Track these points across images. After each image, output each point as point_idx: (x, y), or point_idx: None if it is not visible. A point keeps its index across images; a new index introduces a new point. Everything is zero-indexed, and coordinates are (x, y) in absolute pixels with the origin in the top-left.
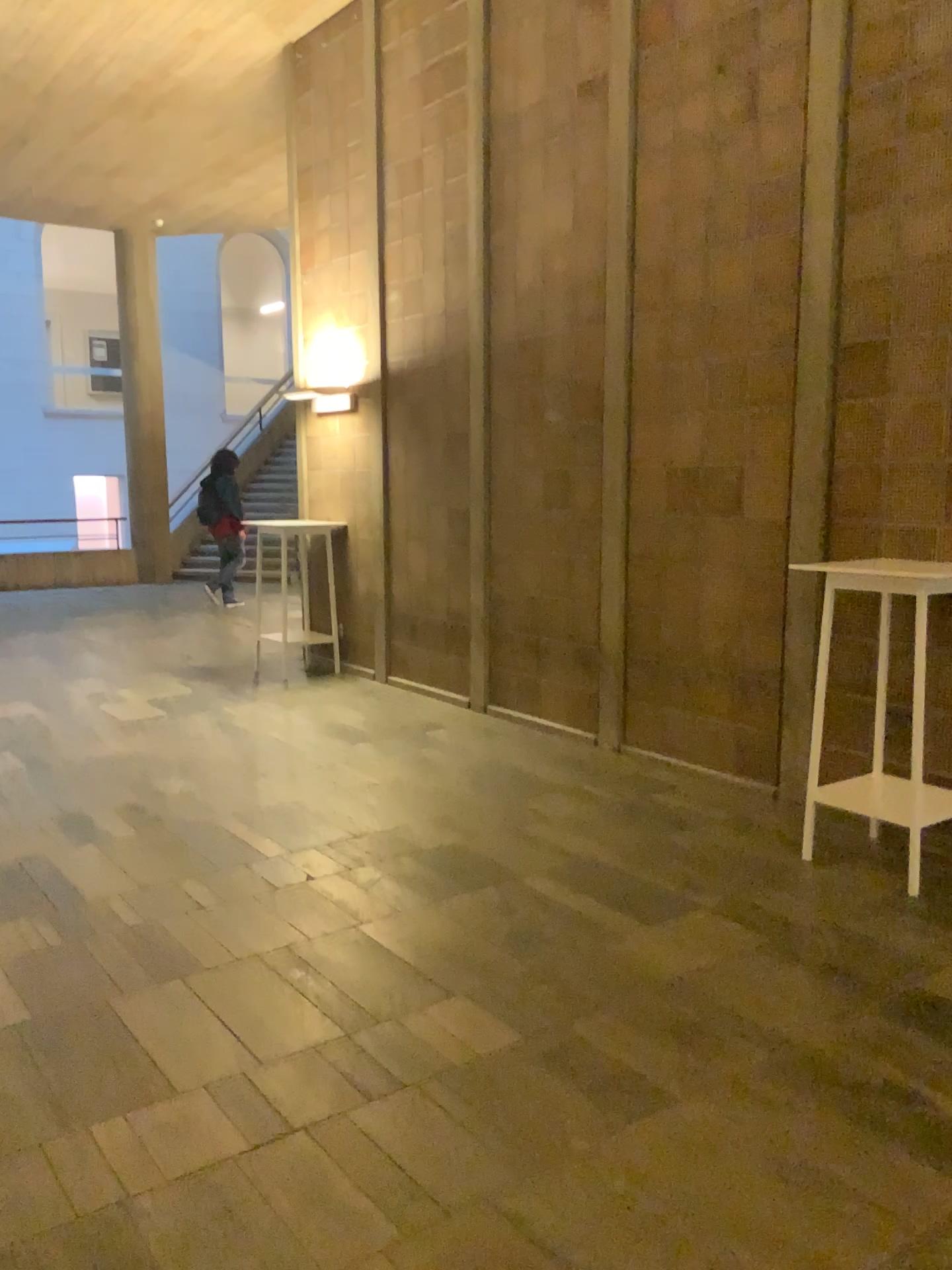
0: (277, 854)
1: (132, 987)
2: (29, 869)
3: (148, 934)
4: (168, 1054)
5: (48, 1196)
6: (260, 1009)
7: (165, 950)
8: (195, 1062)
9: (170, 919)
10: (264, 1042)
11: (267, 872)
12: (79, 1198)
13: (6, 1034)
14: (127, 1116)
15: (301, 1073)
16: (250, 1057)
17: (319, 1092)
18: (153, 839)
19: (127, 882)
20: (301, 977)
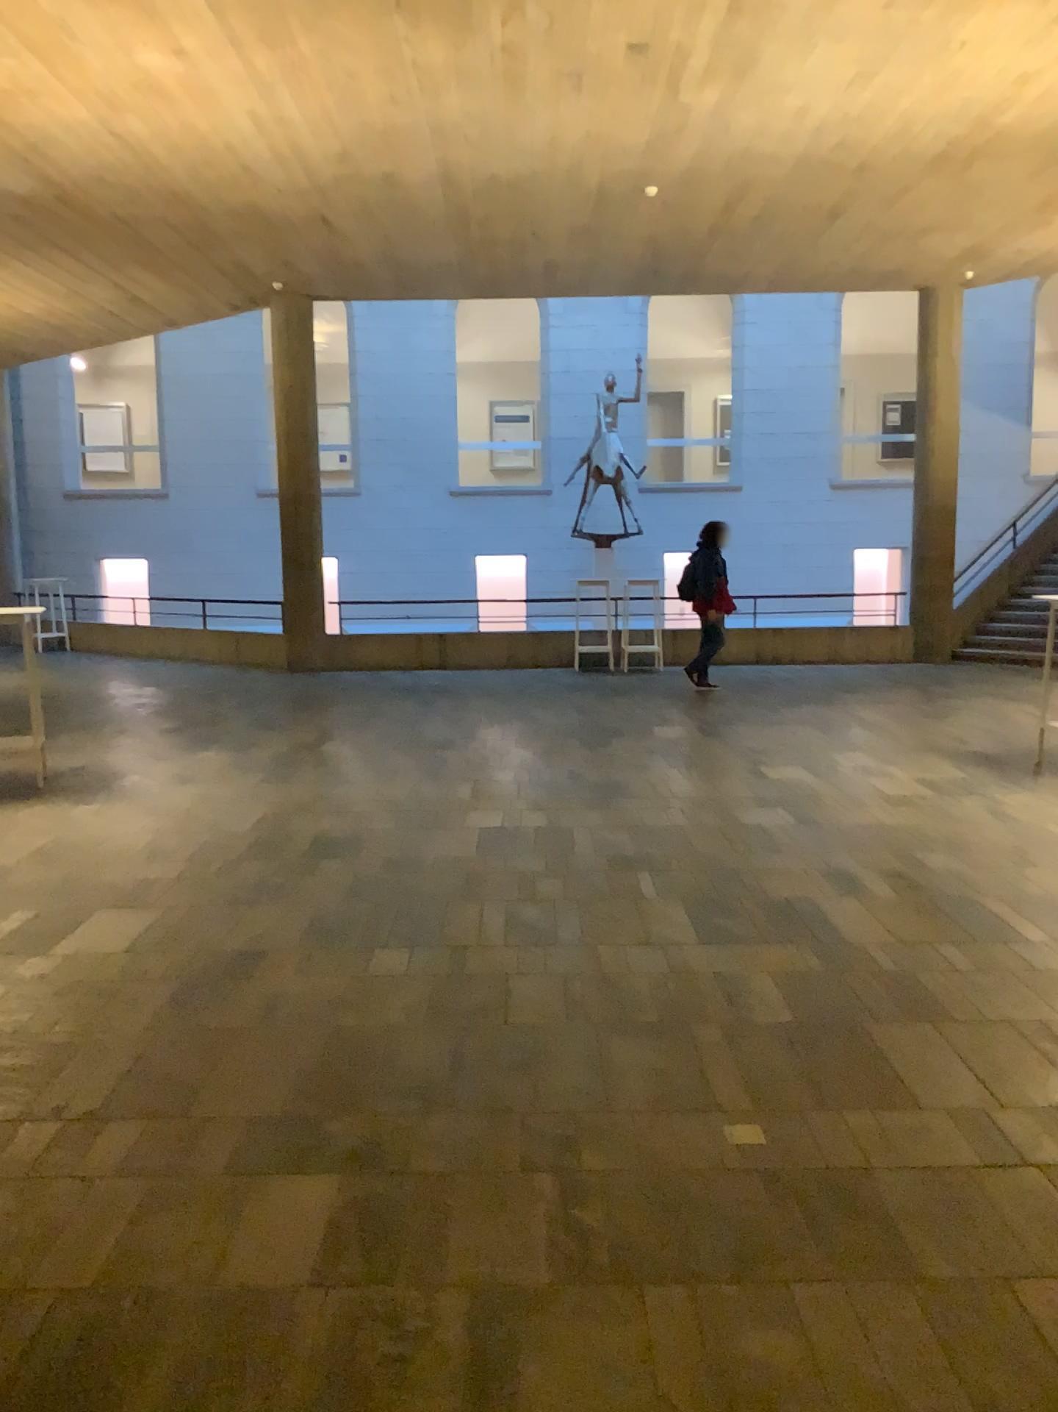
0: (1038, 936)
1: (884, 1016)
2: (797, 906)
3: (901, 978)
4: (913, 1073)
5: (807, 1141)
6: (1004, 1061)
7: (916, 995)
8: (937, 1085)
9: (923, 971)
10: (1005, 1087)
11: (1025, 950)
12: (831, 1150)
13: (776, 1024)
14: (874, 1107)
15: (1040, 1119)
16: (990, 1094)
17: (1056, 1138)
18: (911, 902)
19: (884, 933)
20: (1050, 1045)
